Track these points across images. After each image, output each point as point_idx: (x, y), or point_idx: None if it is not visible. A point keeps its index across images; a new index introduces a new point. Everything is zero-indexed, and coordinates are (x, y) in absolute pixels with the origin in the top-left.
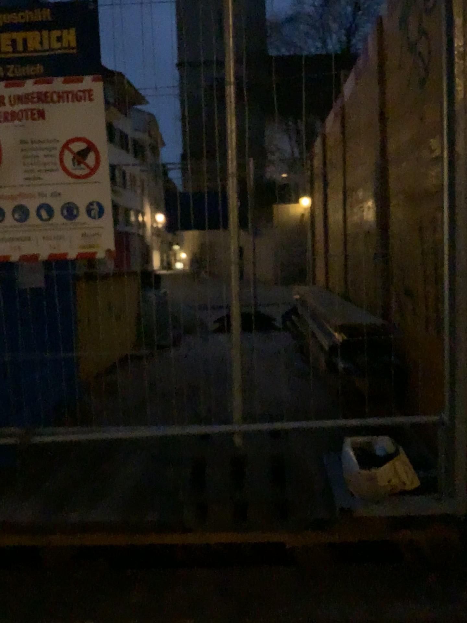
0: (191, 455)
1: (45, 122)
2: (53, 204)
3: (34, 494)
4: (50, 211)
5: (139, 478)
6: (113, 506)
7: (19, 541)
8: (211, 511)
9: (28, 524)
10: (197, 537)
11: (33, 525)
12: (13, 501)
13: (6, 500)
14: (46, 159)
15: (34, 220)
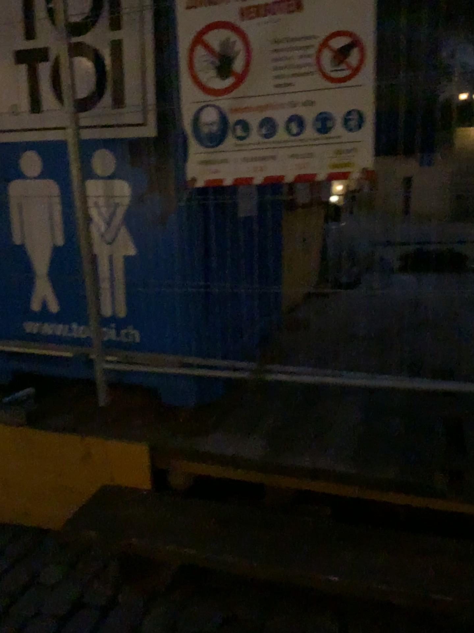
0: (441, 413)
1: (302, 14)
2: (304, 115)
3: (259, 431)
4: (300, 124)
5: (366, 428)
6: (344, 455)
7: (250, 478)
8: (468, 480)
9: (258, 462)
10: (444, 504)
11: (262, 463)
12: (240, 436)
13: (232, 434)
14: (299, 60)
15: (280, 134)
